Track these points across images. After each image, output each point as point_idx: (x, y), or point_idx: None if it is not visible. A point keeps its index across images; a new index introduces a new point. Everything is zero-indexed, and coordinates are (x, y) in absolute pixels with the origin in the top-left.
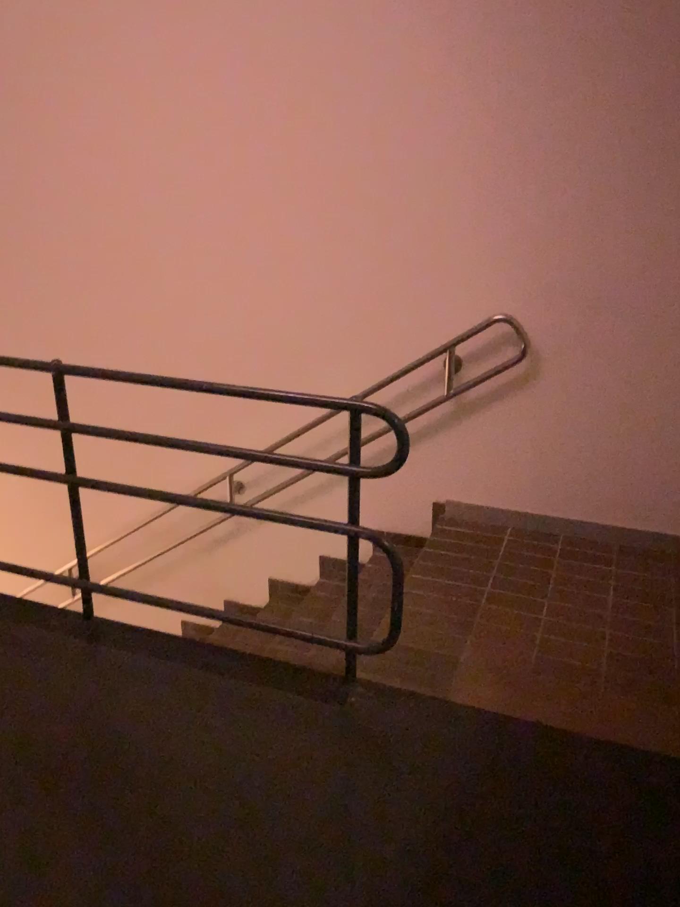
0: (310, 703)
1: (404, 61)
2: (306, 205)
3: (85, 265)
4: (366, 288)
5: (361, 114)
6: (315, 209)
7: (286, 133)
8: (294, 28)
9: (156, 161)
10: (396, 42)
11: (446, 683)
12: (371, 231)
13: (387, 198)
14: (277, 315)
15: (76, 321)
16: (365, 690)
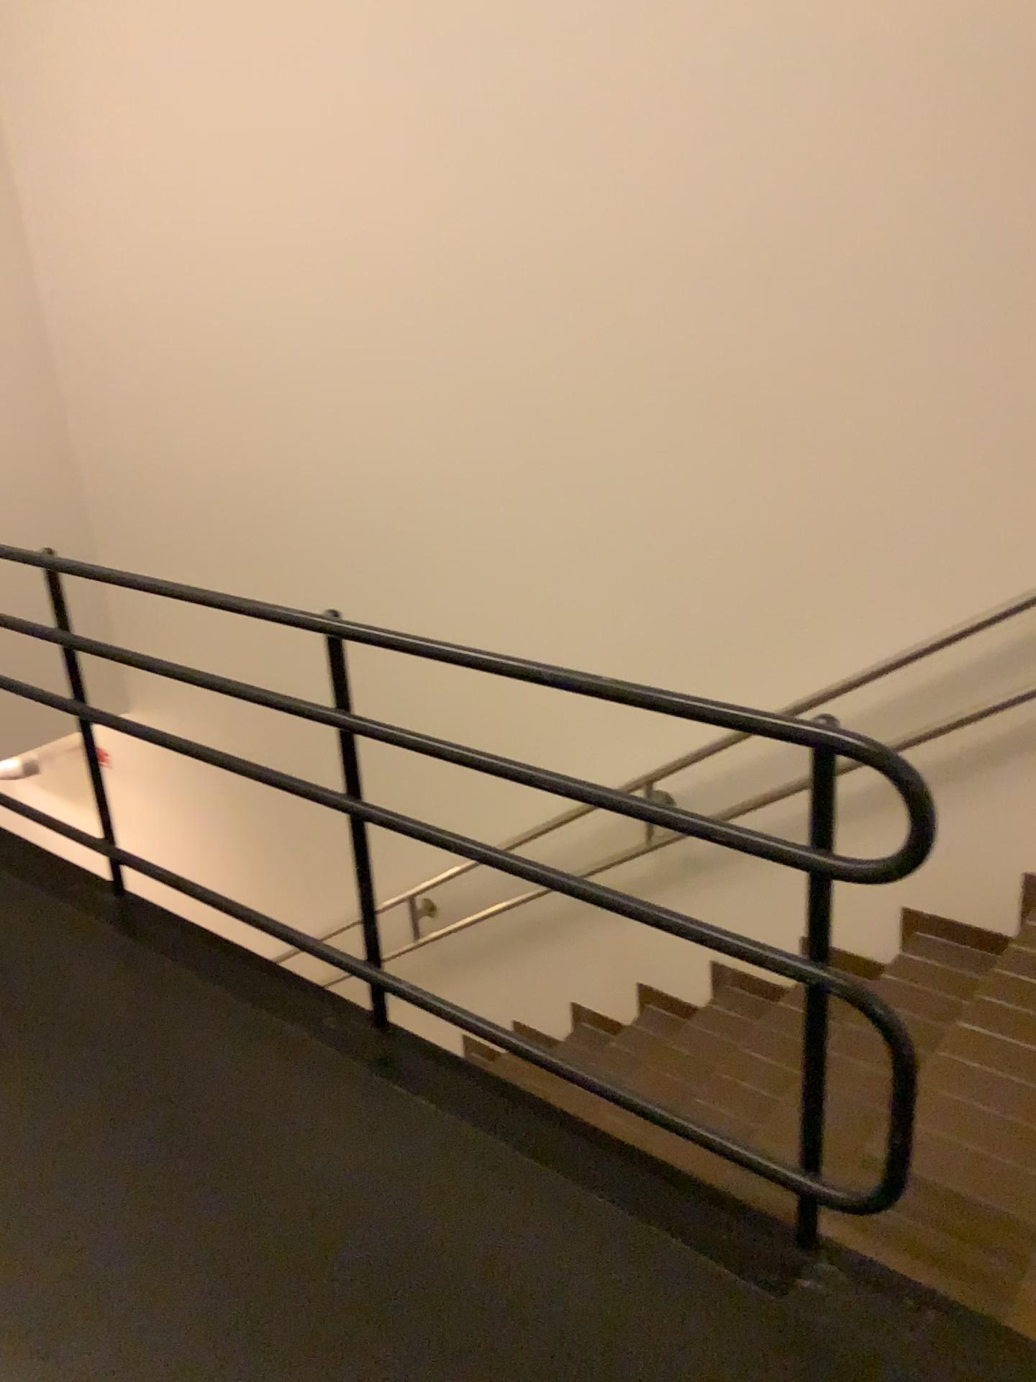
0: (723, 1274)
1: (993, 41)
2: (795, 325)
3: (441, 435)
4: (901, 473)
5: (905, 152)
6: (812, 332)
7: (764, 199)
8: (784, 7)
9: (548, 263)
10: (978, 8)
11: (1007, 1284)
12: (916, 367)
13: (949, 306)
14: (740, 519)
15: (428, 523)
16: (834, 1267)
